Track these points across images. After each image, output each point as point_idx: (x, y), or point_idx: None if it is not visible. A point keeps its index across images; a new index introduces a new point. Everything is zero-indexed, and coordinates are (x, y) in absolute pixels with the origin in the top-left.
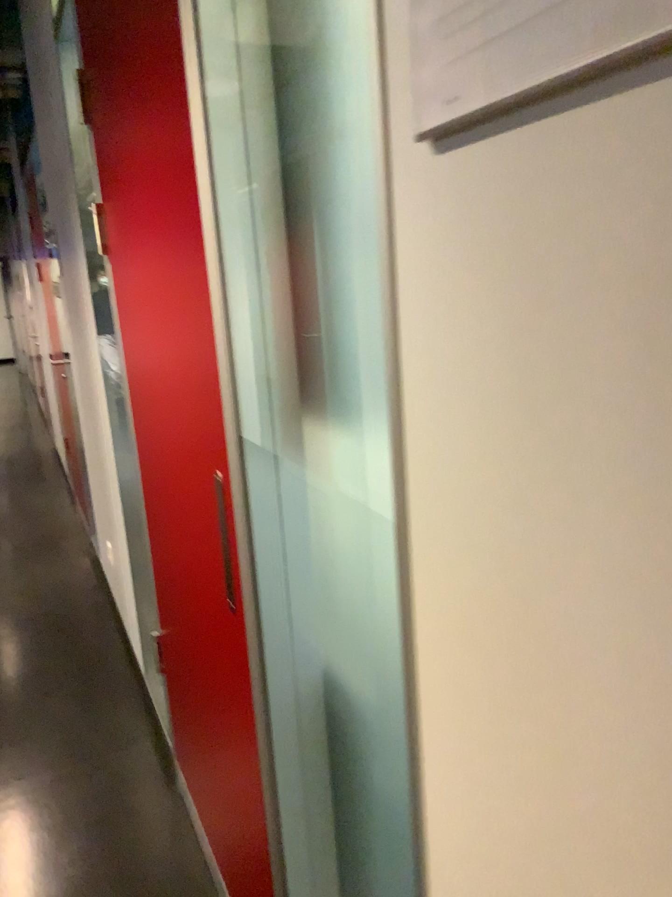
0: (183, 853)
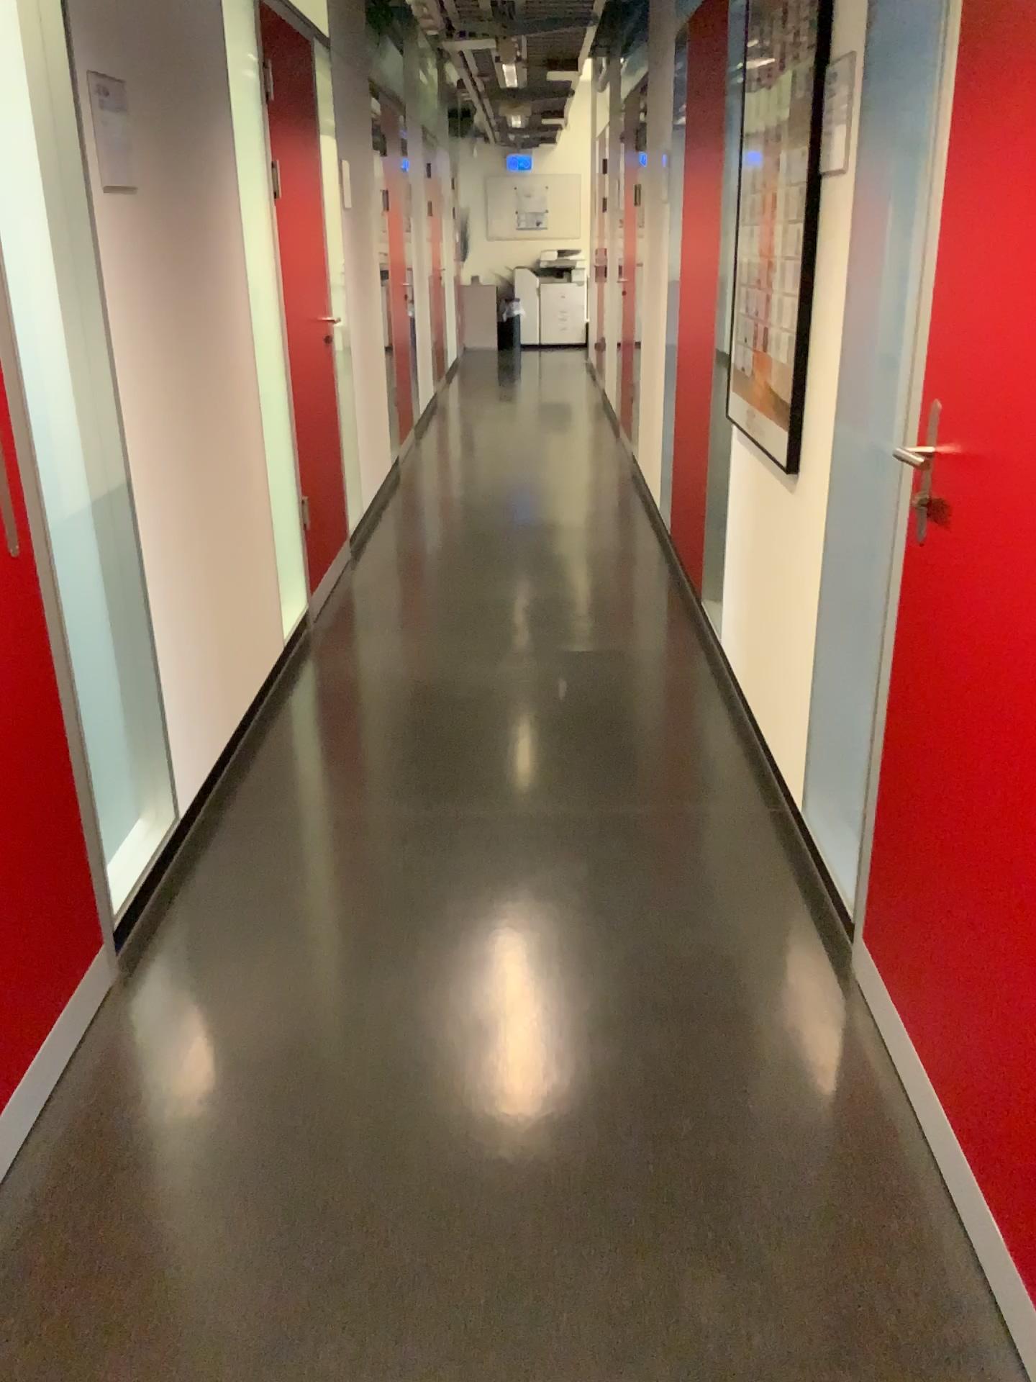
0: (9, 1247)
